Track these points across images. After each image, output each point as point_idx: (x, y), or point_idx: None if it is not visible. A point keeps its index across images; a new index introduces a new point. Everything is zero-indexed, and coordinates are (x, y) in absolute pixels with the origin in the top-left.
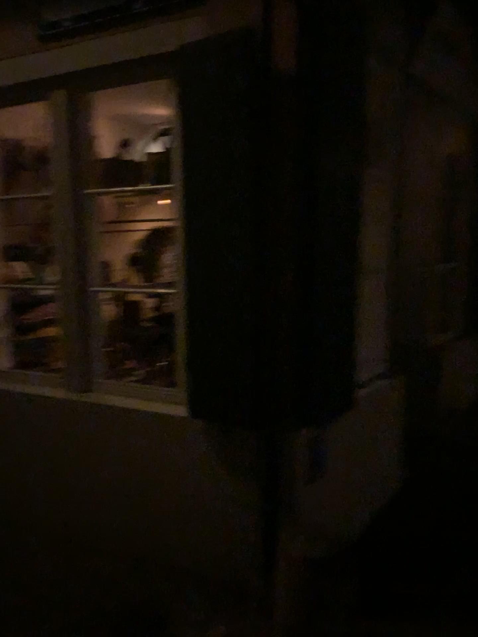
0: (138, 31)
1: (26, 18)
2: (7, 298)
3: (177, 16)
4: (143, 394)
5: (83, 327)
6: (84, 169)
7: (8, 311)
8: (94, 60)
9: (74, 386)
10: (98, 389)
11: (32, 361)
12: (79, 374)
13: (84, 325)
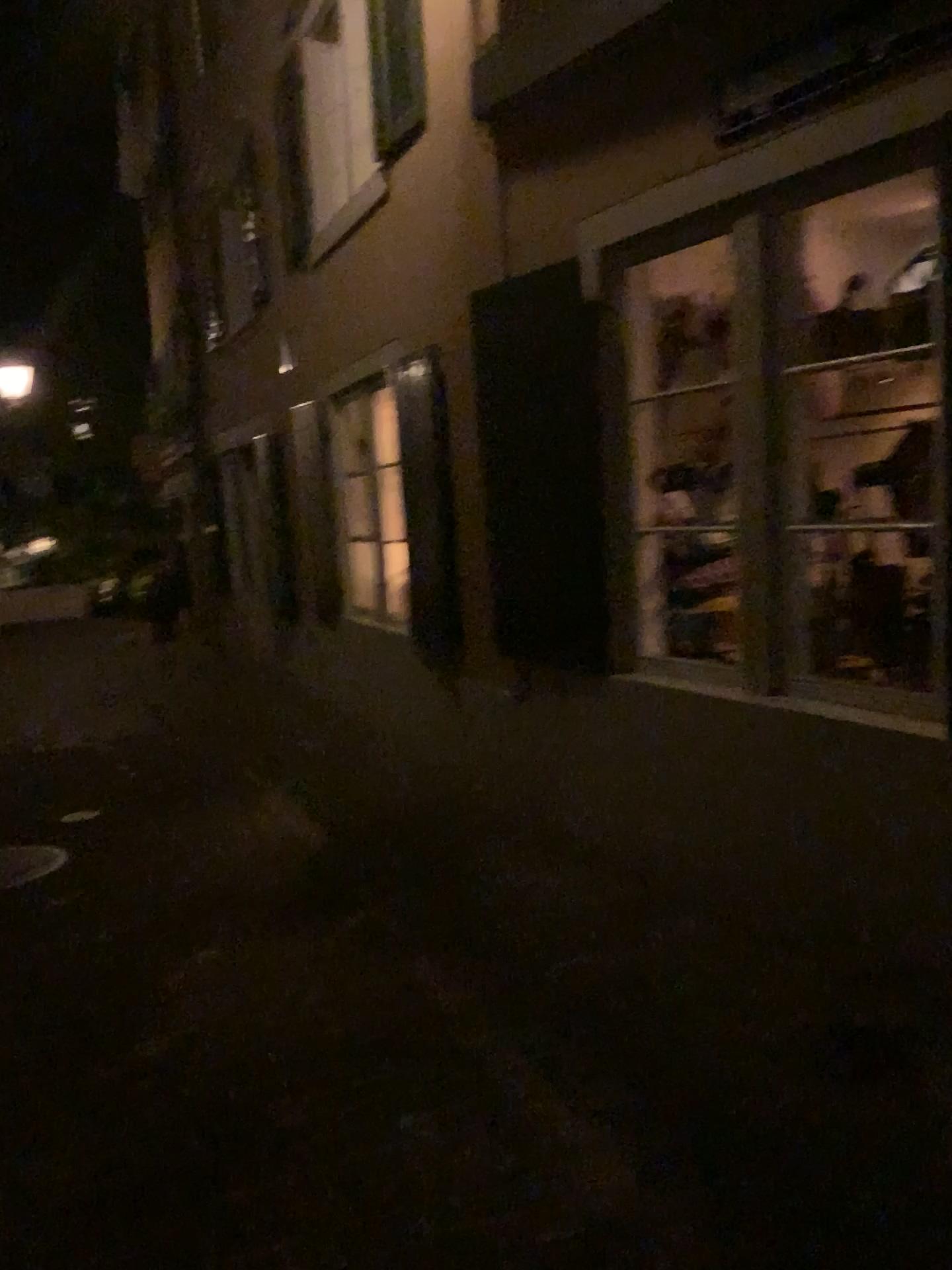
0: (872, 106)
1: (700, 120)
2: (665, 550)
3: (937, 67)
4: (872, 699)
5: (777, 589)
6: (782, 339)
7: (665, 569)
8: (800, 165)
9: (760, 683)
10: (799, 690)
11: (700, 647)
12: (769, 665)
13: (779, 585)
